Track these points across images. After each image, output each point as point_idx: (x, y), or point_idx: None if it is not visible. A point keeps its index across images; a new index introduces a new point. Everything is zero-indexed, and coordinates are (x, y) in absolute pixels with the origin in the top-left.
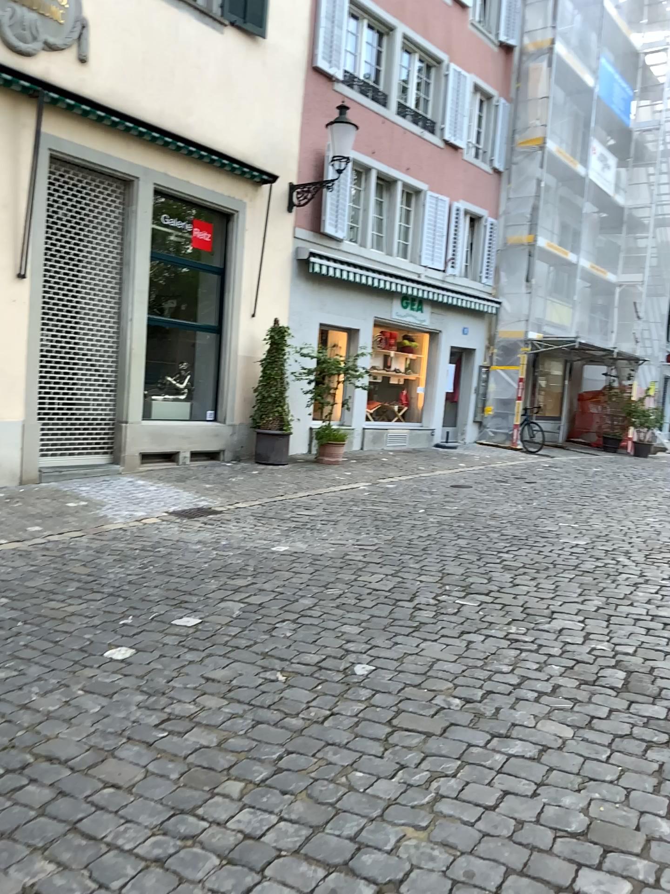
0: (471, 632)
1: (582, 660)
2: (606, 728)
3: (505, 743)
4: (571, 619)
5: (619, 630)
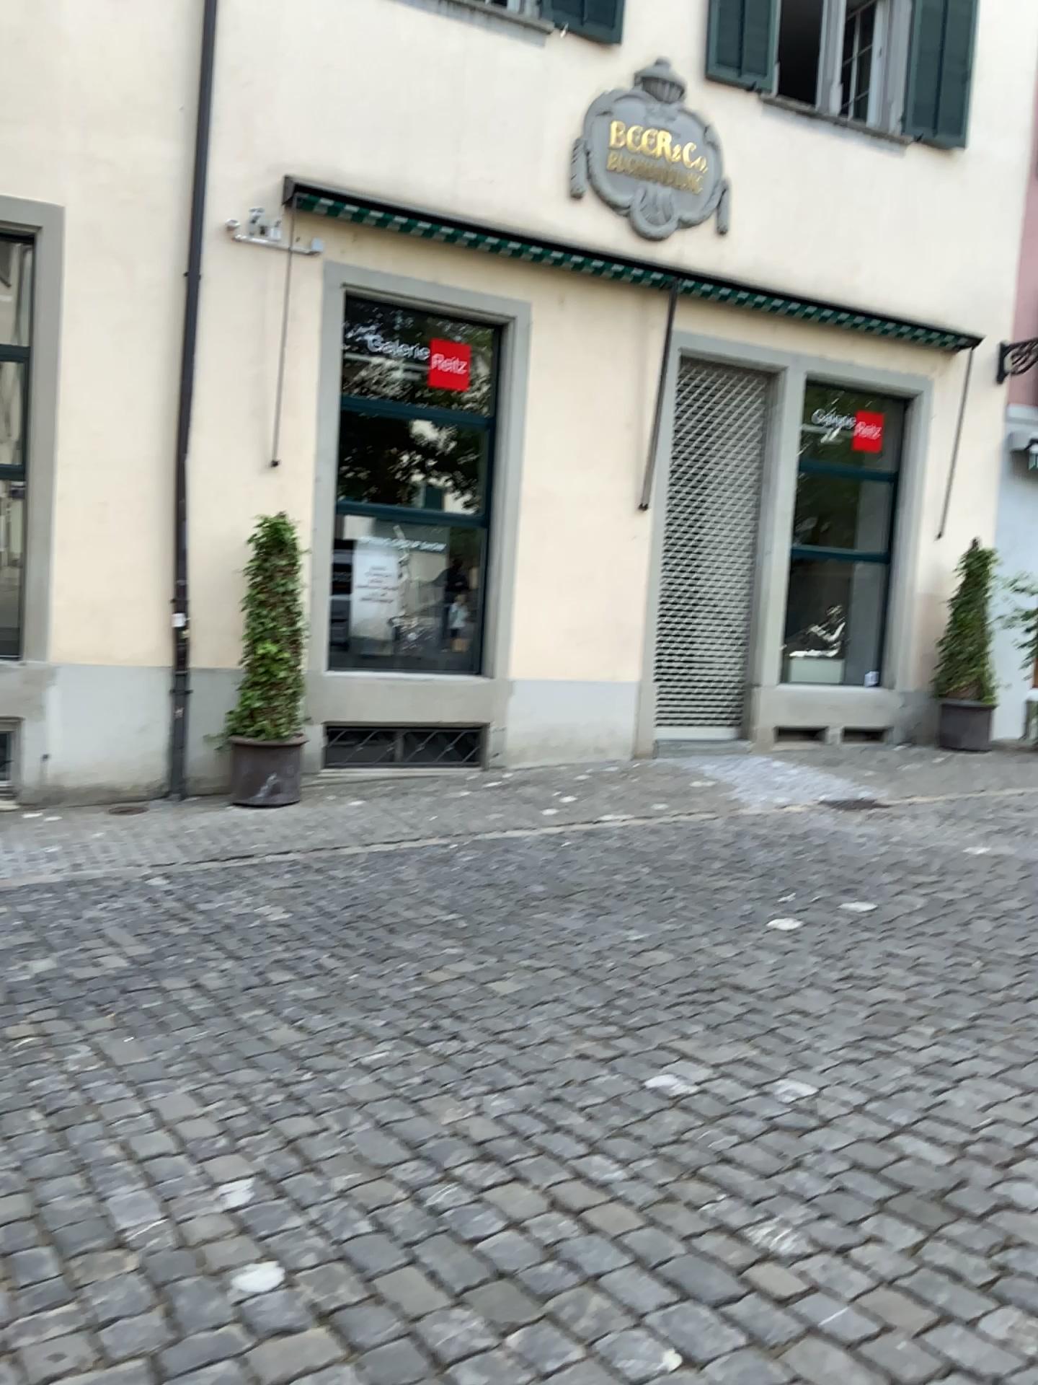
0: None
1: None
2: None
3: None
4: None
5: None
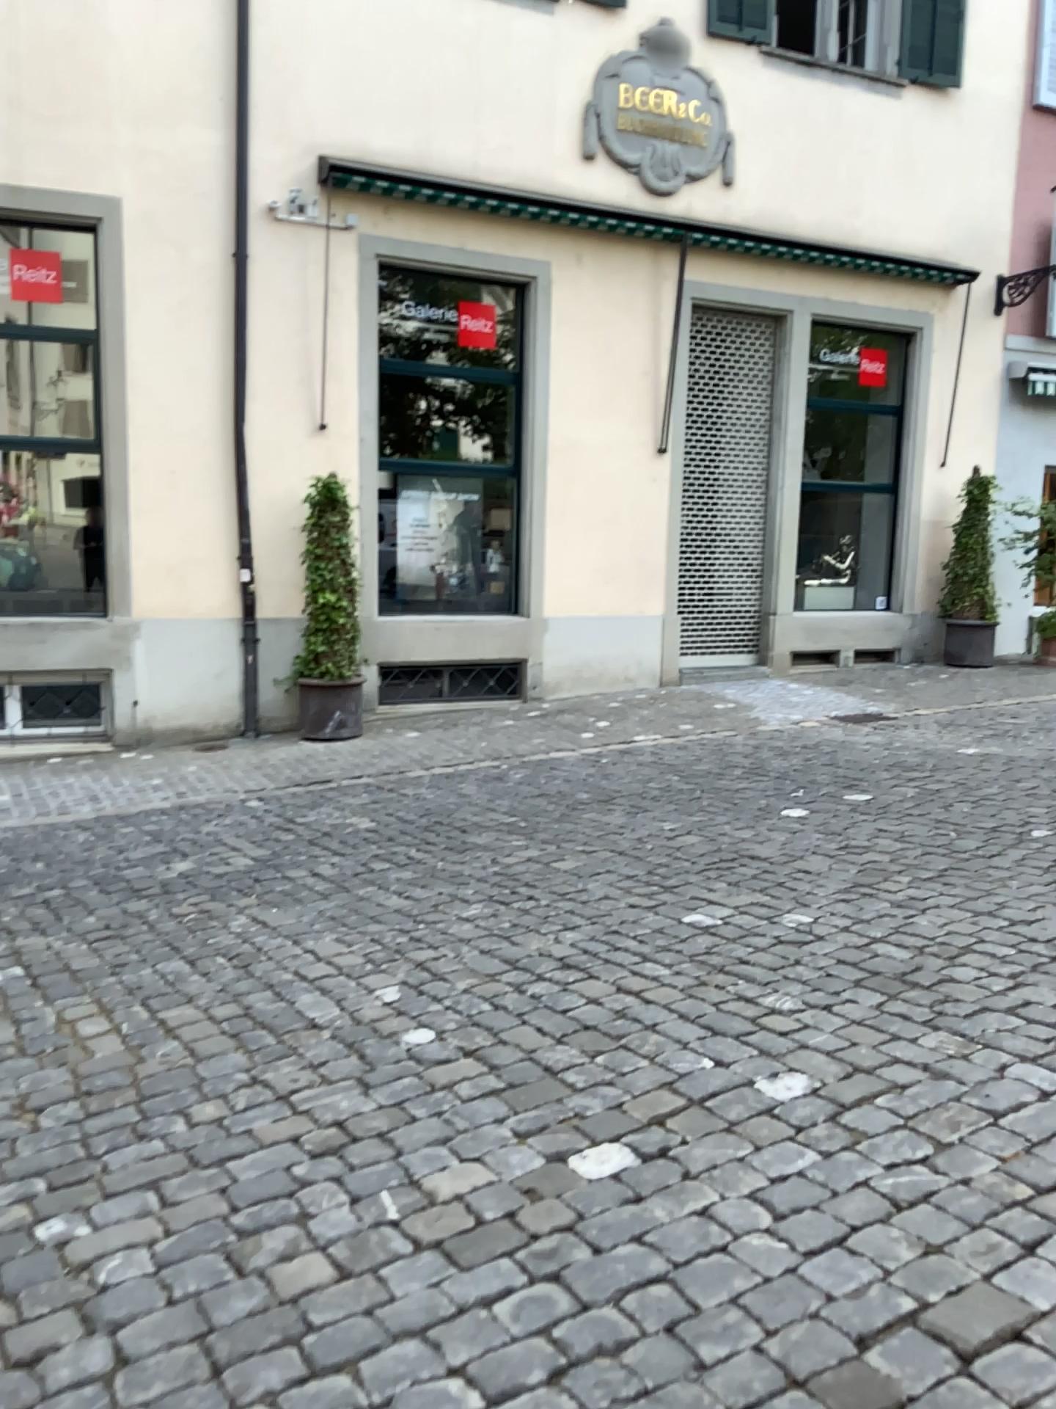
0: None
1: None
2: None
3: None
4: None
5: None
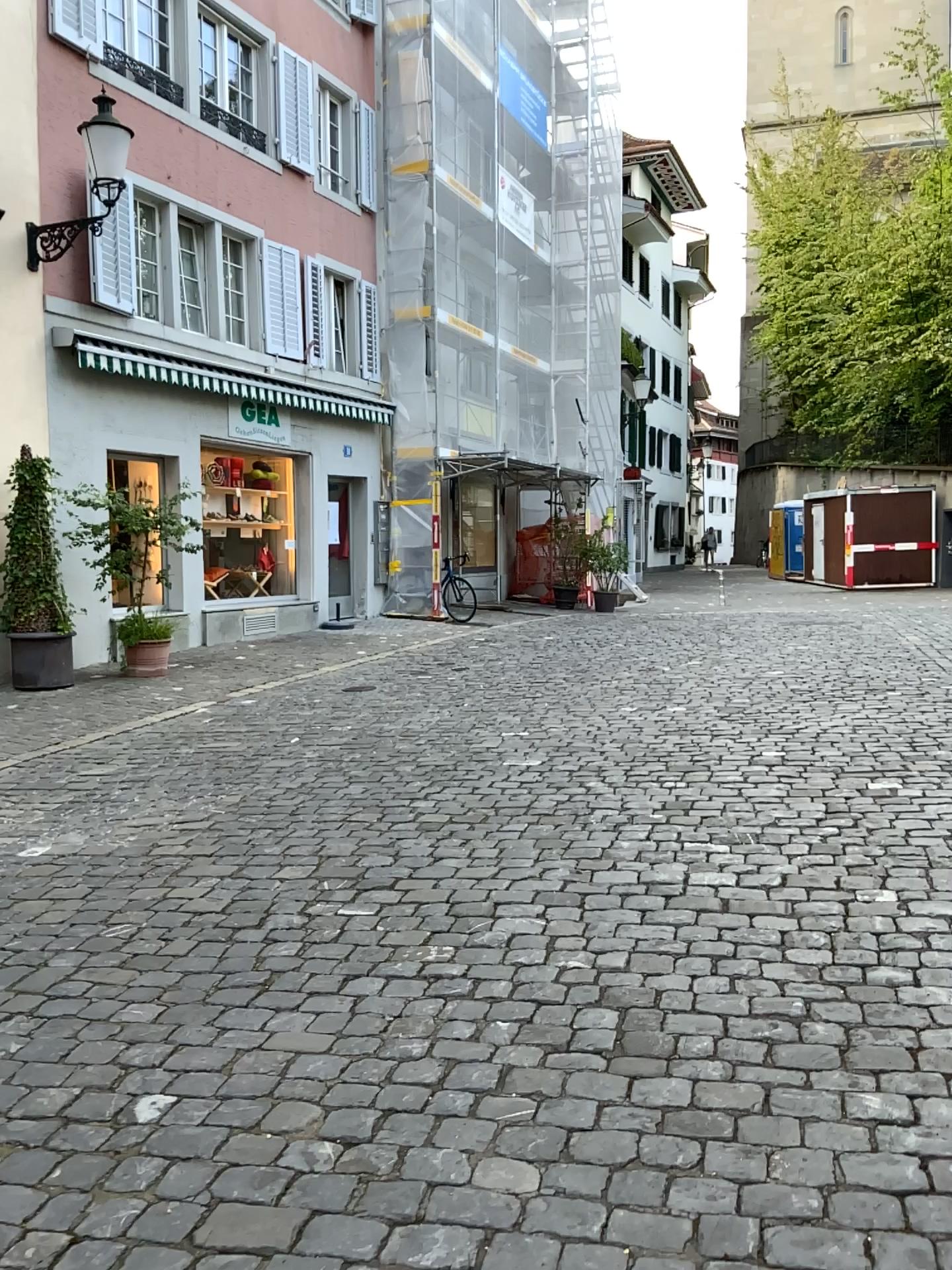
0: (358, 977)
1: (547, 1003)
2: (596, 1158)
3: (416, 1244)
4: (525, 916)
5: (602, 925)
